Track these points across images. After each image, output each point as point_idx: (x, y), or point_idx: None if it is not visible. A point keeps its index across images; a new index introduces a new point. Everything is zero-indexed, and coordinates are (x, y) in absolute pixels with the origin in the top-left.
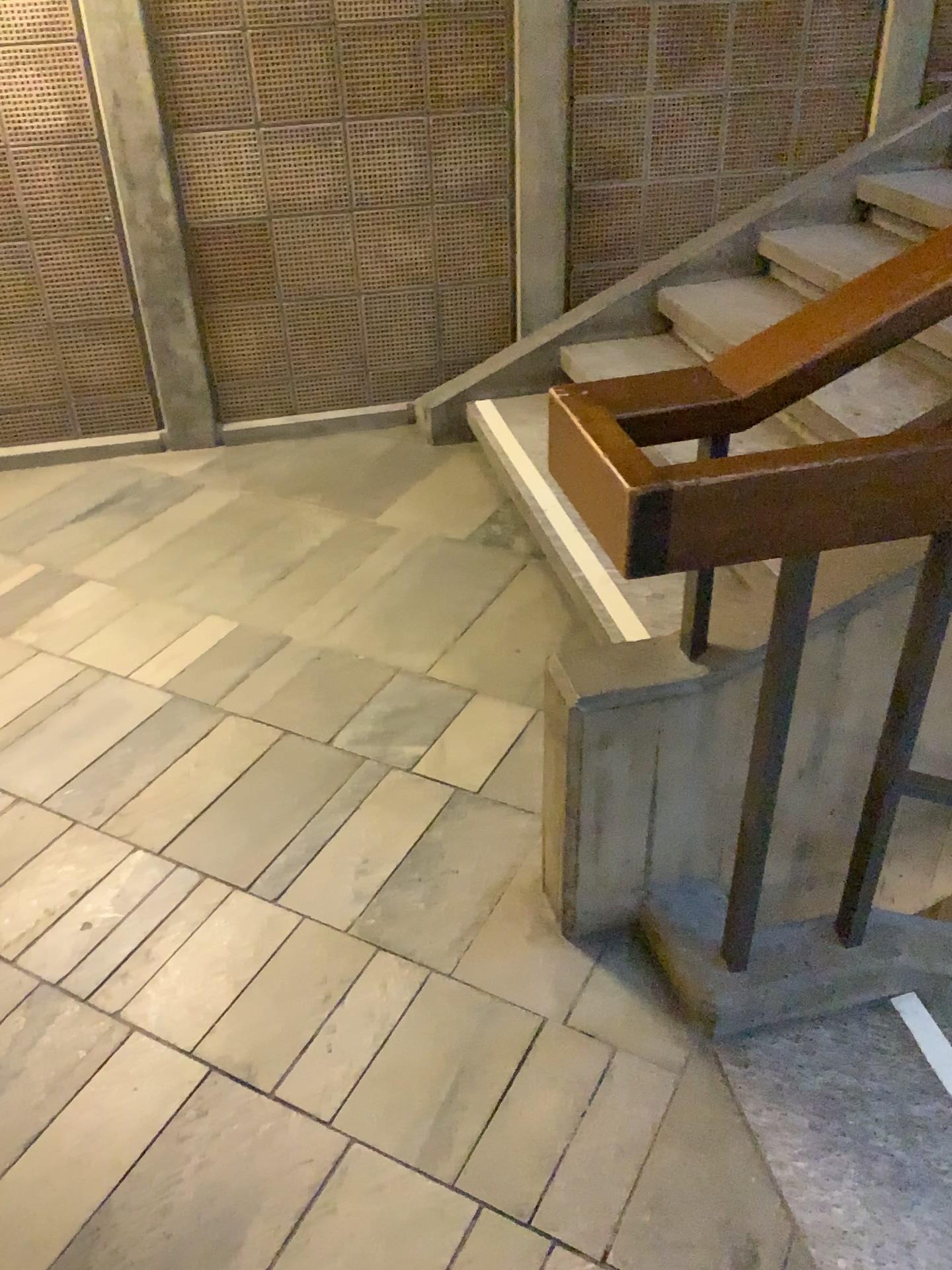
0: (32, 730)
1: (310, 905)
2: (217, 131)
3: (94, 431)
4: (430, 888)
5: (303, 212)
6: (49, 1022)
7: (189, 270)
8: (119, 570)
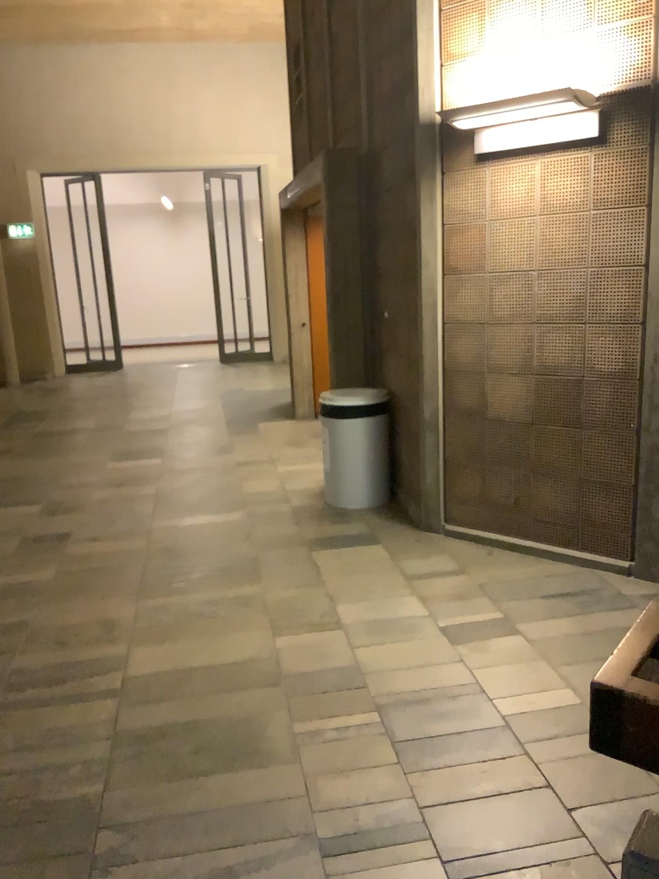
0: (423, 704)
1: None
2: None
3: (588, 550)
4: None
5: None
6: (302, 860)
7: None
8: (542, 638)
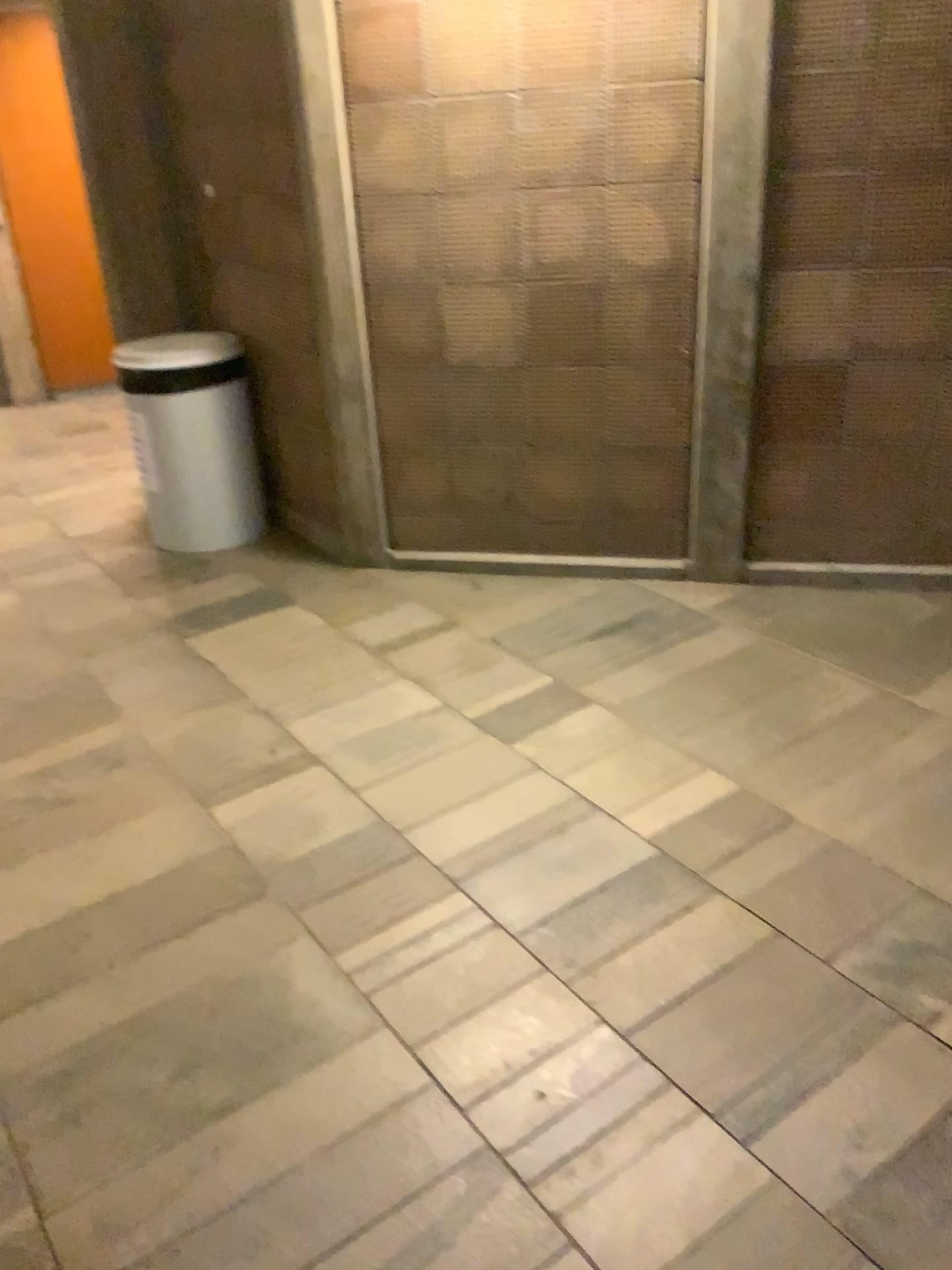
0: (515, 852)
1: (782, 1164)
2: (809, 272)
3: (619, 550)
4: (936, 1197)
5: (884, 358)
6: (484, 1196)
7: (748, 407)
8: (621, 699)
